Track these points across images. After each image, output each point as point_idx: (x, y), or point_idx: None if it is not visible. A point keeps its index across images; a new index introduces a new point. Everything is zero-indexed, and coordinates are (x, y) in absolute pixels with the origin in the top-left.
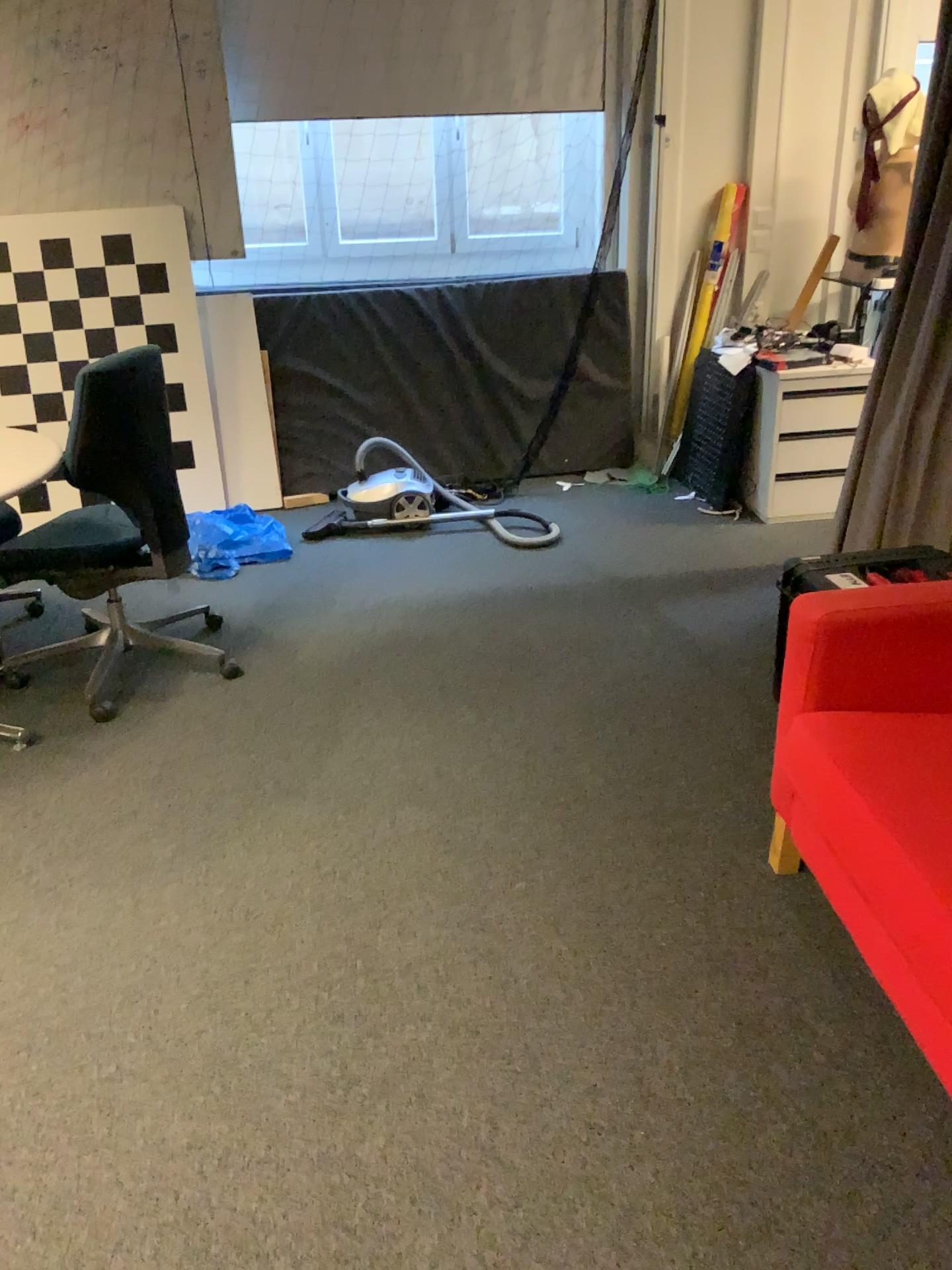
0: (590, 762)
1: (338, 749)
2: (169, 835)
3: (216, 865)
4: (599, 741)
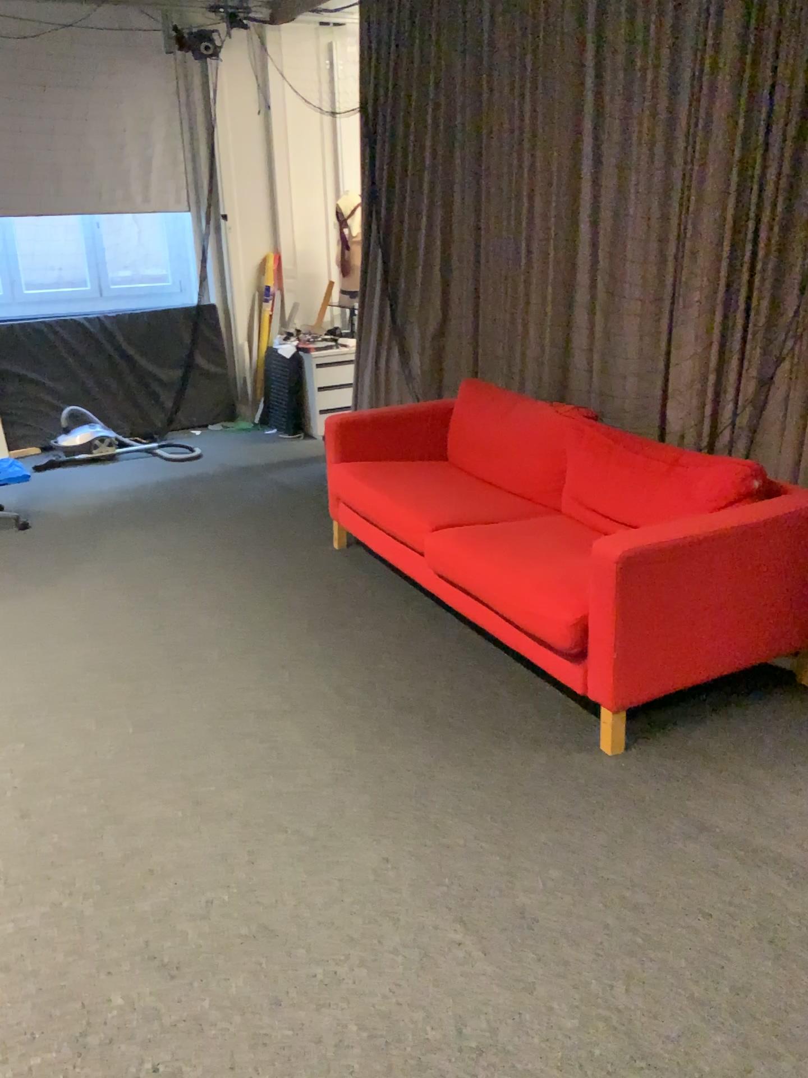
0: (241, 531)
1: (104, 543)
2: (26, 581)
3: (59, 585)
4: (244, 524)
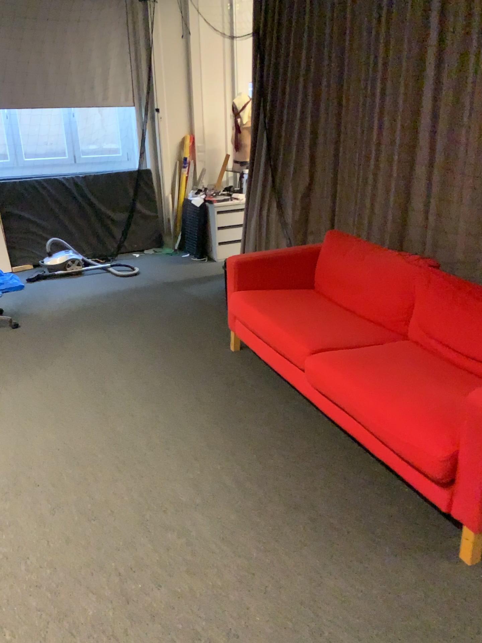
0: (165, 334)
1: (70, 342)
2: (12, 373)
3: (35, 378)
4: (167, 328)
